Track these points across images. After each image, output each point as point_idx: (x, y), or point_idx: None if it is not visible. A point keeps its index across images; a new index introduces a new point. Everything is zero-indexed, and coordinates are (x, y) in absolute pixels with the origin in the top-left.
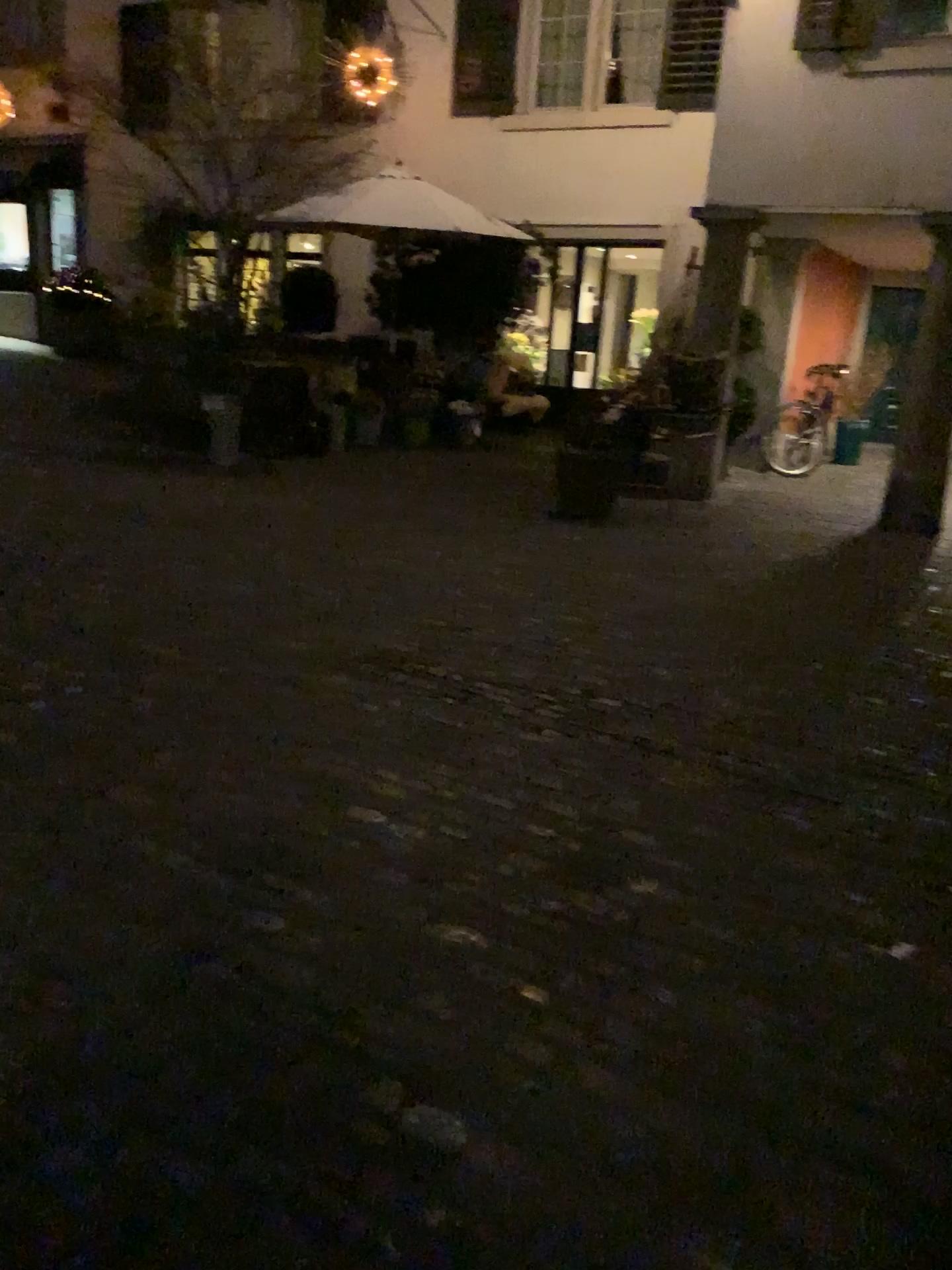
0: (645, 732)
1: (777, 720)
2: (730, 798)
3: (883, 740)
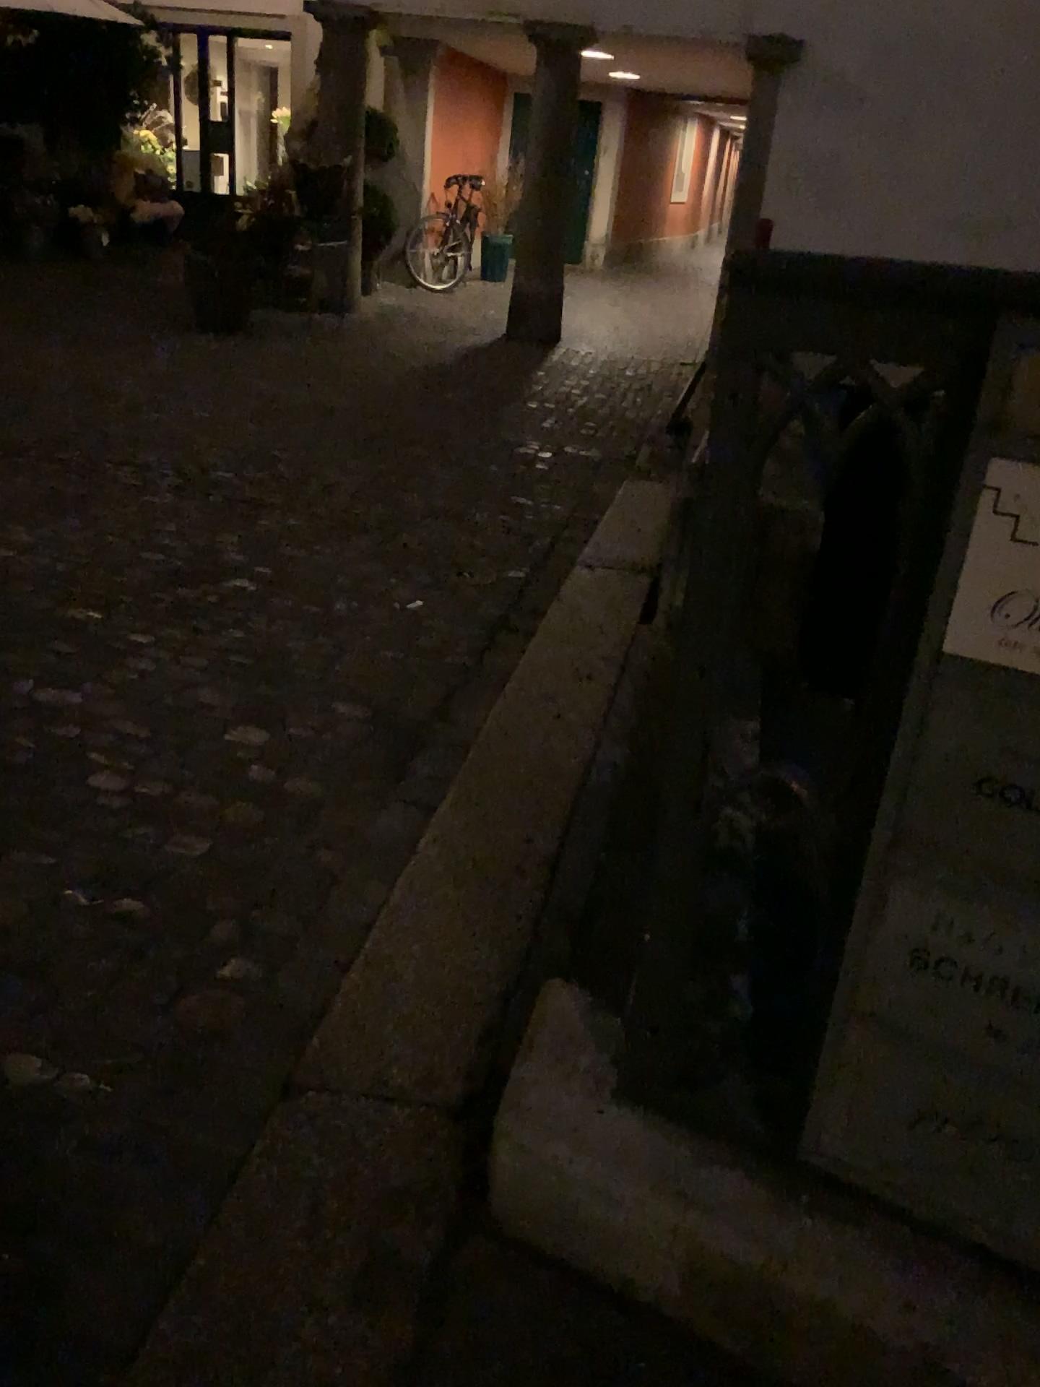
0: (248, 487)
1: (364, 478)
2: (311, 525)
3: (448, 488)
